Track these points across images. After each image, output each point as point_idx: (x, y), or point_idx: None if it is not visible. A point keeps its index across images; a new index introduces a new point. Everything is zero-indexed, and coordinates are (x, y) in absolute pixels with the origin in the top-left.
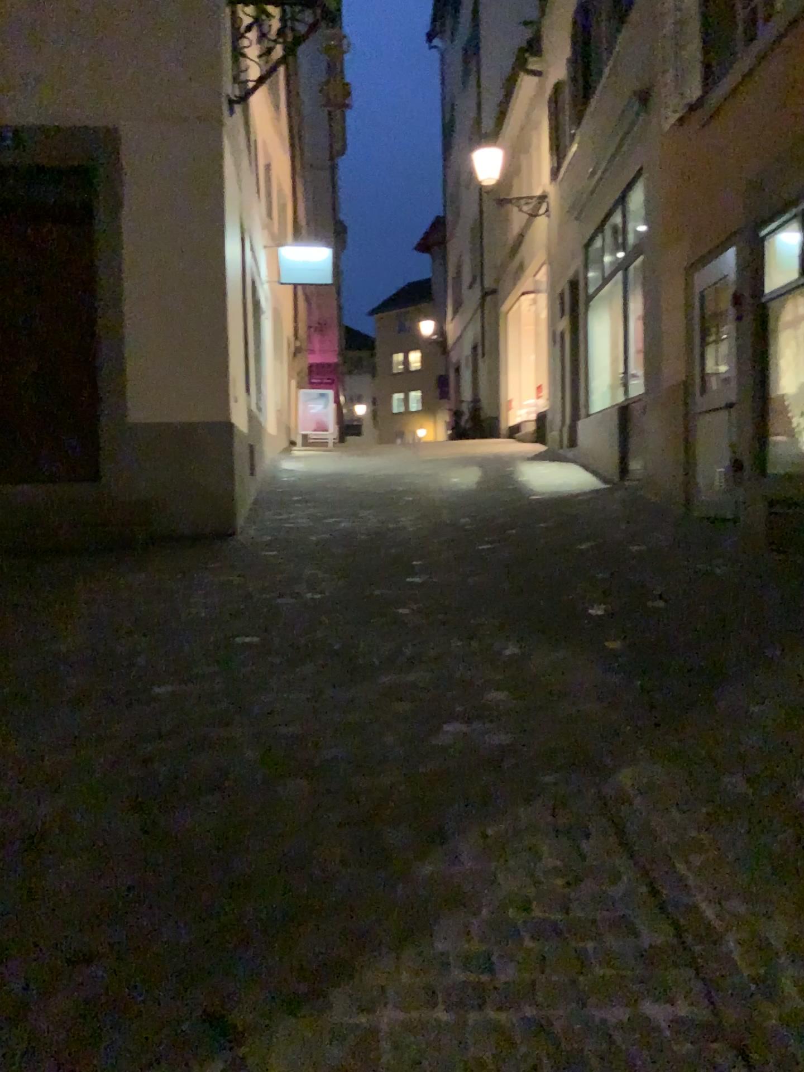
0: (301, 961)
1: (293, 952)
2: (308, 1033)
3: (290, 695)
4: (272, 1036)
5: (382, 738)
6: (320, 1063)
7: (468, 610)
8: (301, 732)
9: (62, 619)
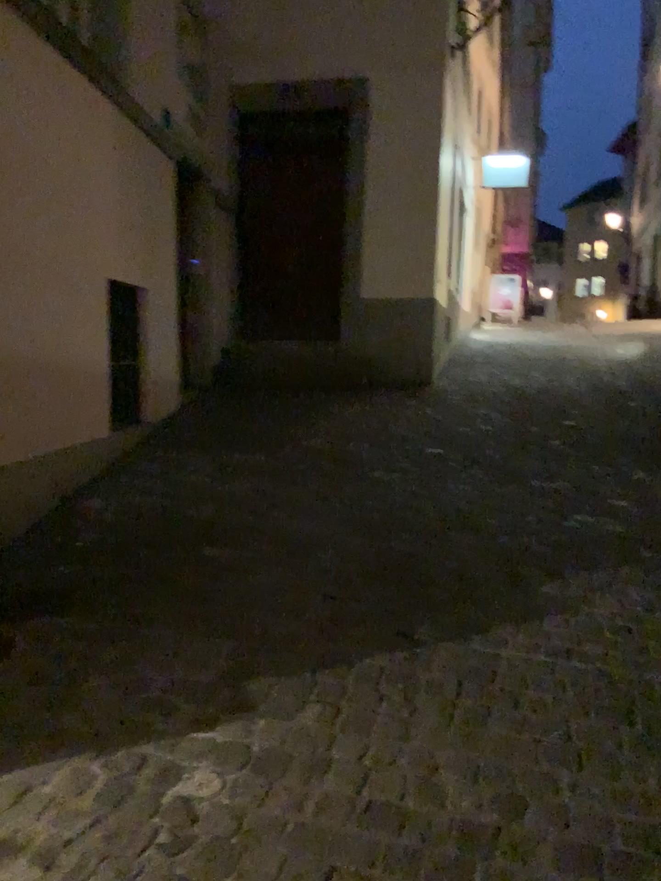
0: (458, 618)
1: (453, 613)
2: (458, 649)
3: (465, 485)
4: (437, 646)
5: (527, 516)
6: (464, 662)
7: (608, 446)
8: (470, 507)
9: (315, 427)
